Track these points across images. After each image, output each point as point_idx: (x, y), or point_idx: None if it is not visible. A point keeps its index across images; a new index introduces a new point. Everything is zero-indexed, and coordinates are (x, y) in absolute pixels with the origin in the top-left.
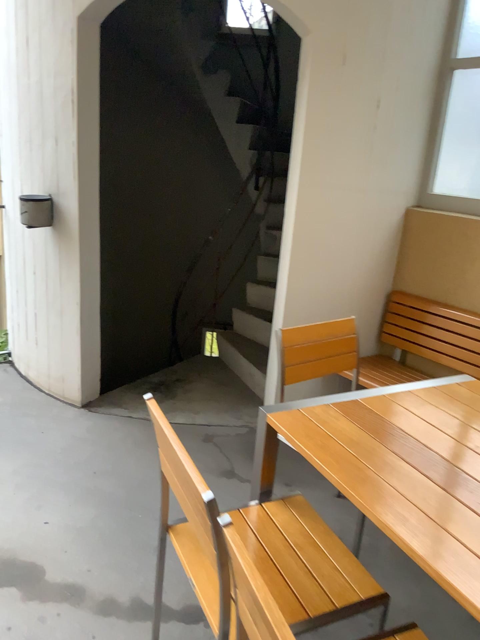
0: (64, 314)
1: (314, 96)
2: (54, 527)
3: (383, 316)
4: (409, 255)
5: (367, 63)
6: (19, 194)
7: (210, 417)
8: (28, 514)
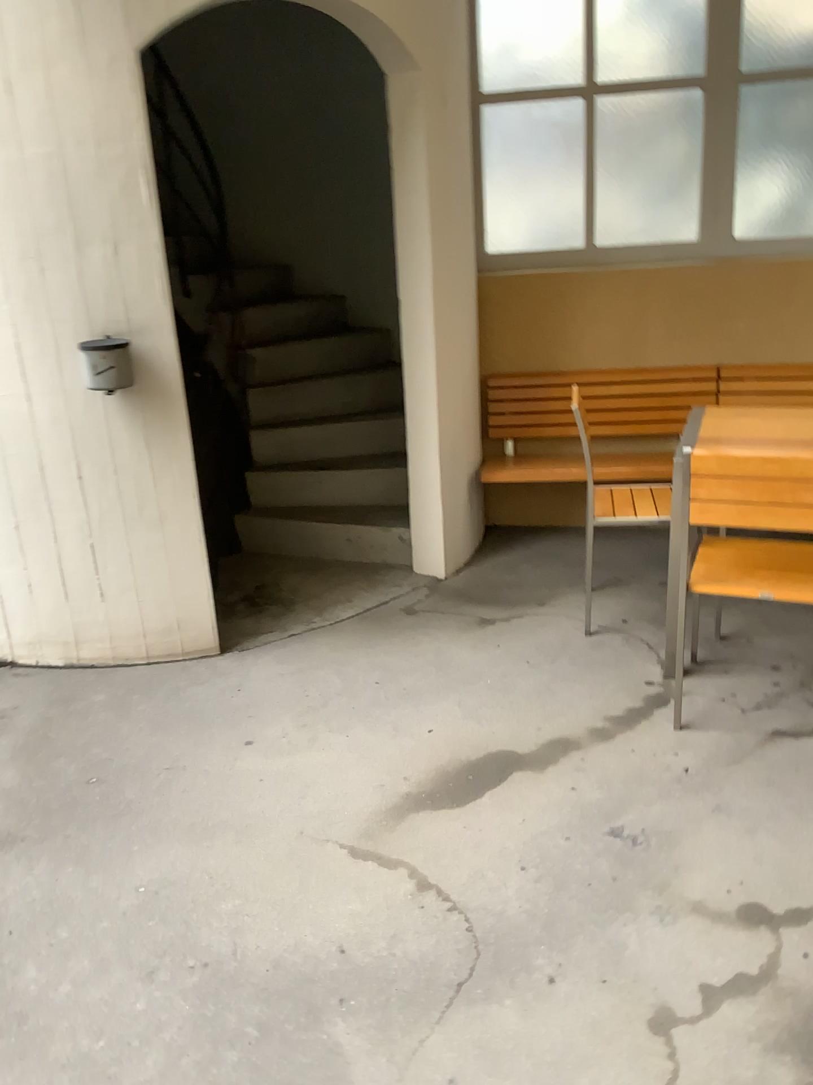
0: (169, 521)
1: (425, 148)
2: (452, 727)
3: (484, 407)
4: (494, 328)
5: (450, 104)
6: (18, 353)
7: (373, 595)
8: (405, 736)
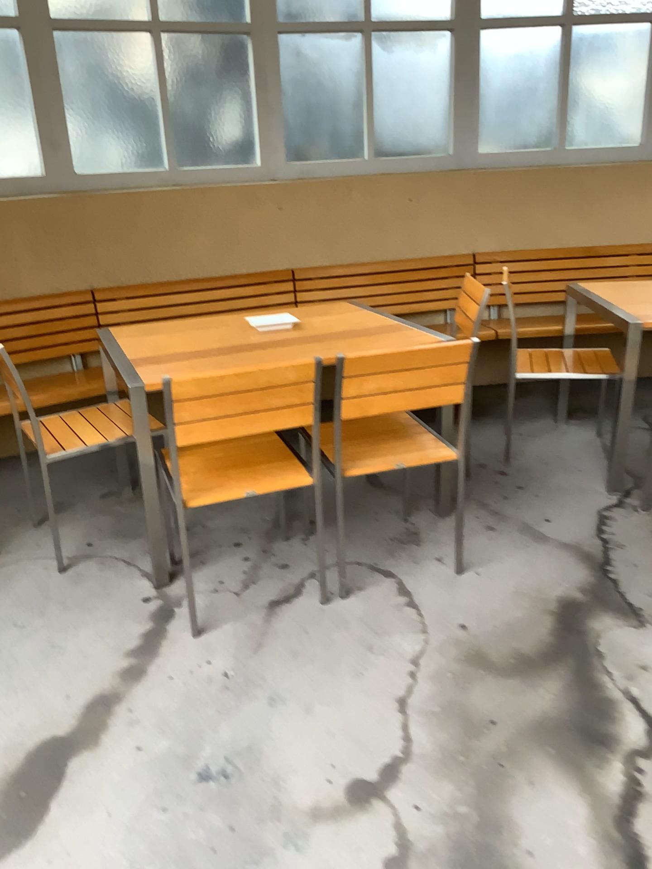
0: None
1: None
2: None
3: None
4: None
5: None
6: None
7: None
8: None
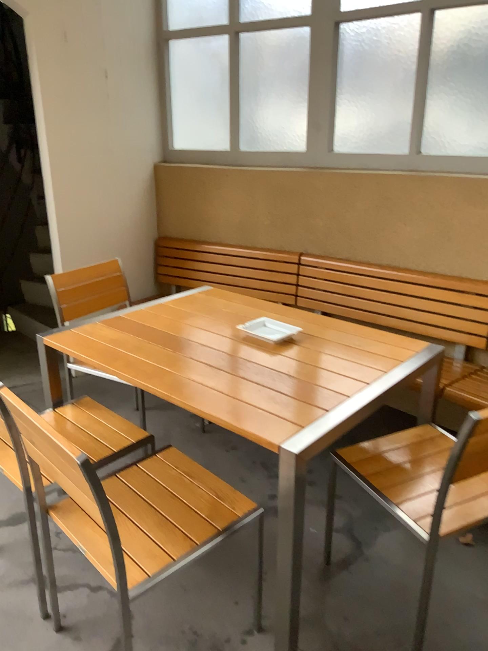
0: None
1: (46, 70)
2: None
3: (154, 259)
4: (164, 203)
5: (89, 38)
6: None
7: (14, 378)
8: None
